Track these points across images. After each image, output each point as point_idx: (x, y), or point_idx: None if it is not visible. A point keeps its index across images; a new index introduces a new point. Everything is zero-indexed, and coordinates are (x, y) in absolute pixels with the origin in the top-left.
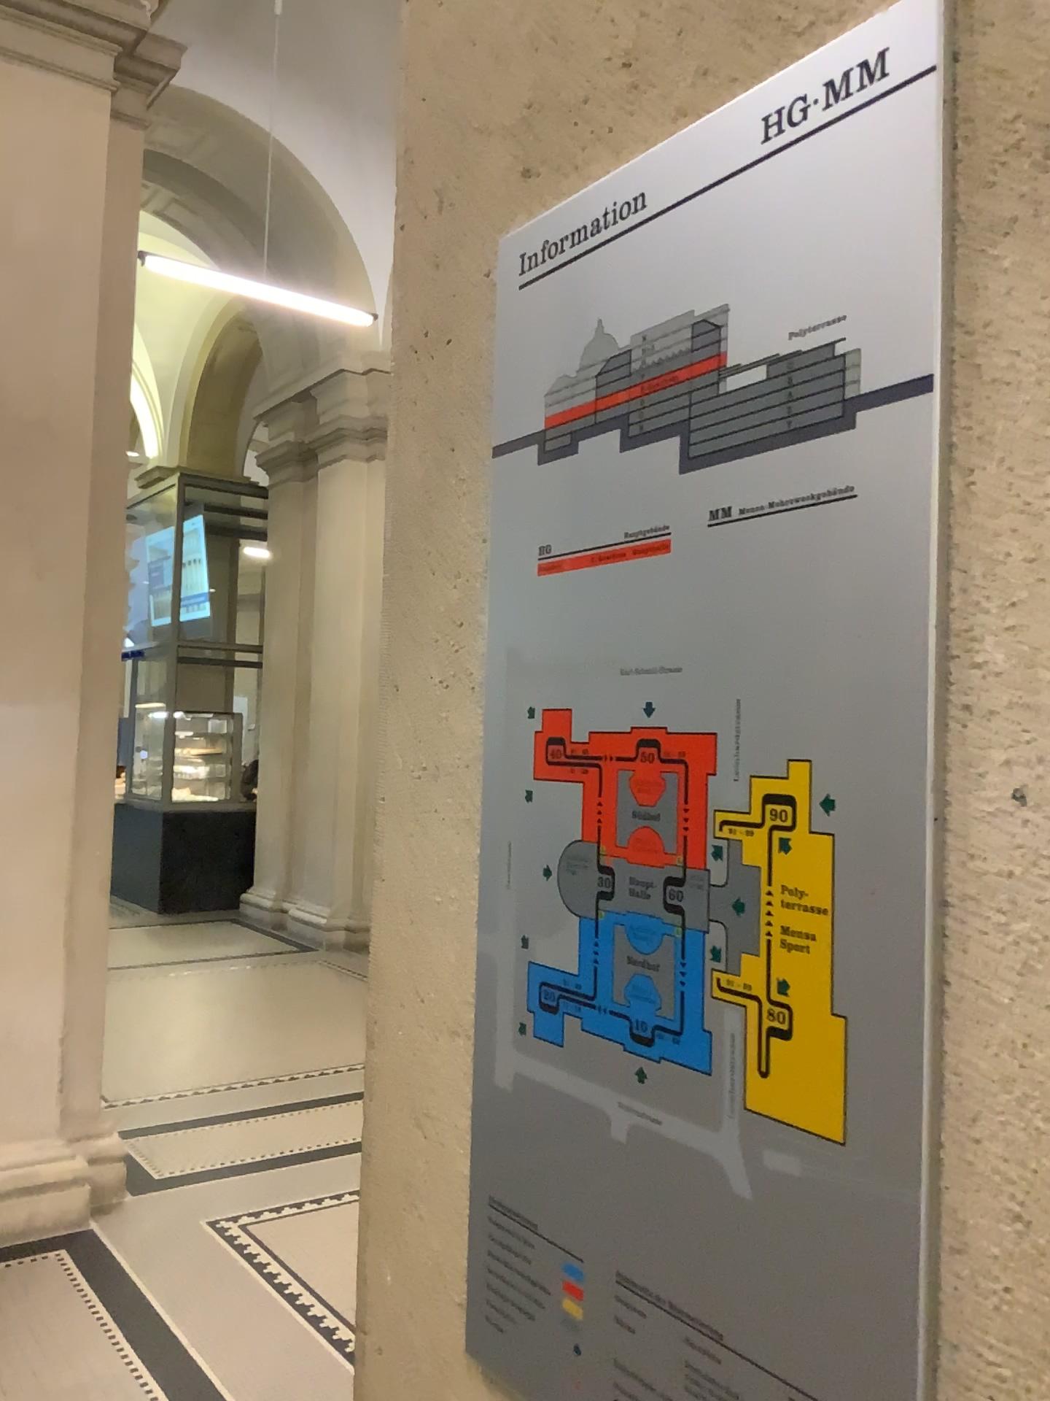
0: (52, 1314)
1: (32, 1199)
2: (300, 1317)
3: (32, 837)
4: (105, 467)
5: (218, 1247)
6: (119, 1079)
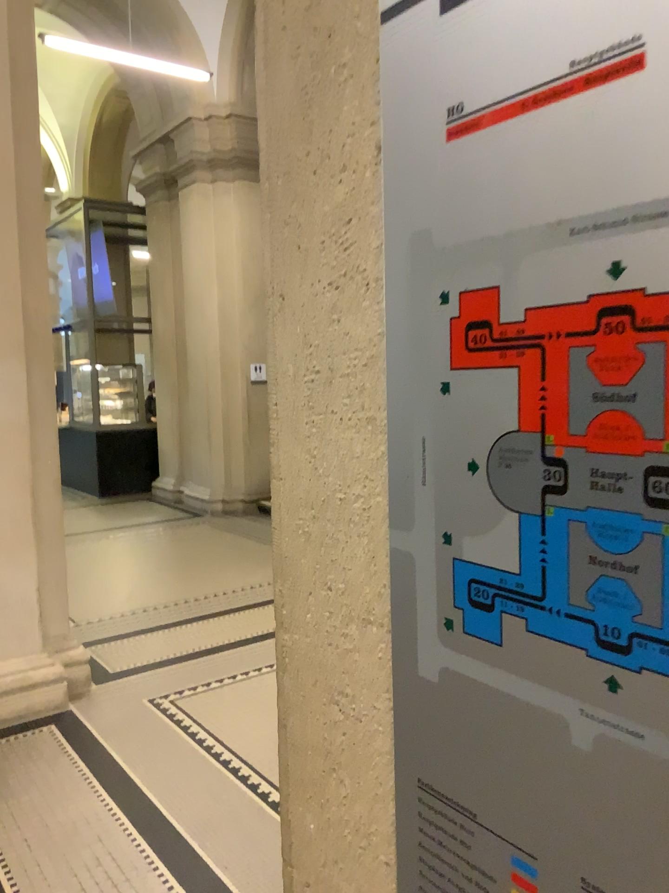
0: (50, 771)
1: (29, 695)
2: (216, 762)
3: (1, 454)
4: (24, 183)
5: (158, 717)
6: (81, 610)
